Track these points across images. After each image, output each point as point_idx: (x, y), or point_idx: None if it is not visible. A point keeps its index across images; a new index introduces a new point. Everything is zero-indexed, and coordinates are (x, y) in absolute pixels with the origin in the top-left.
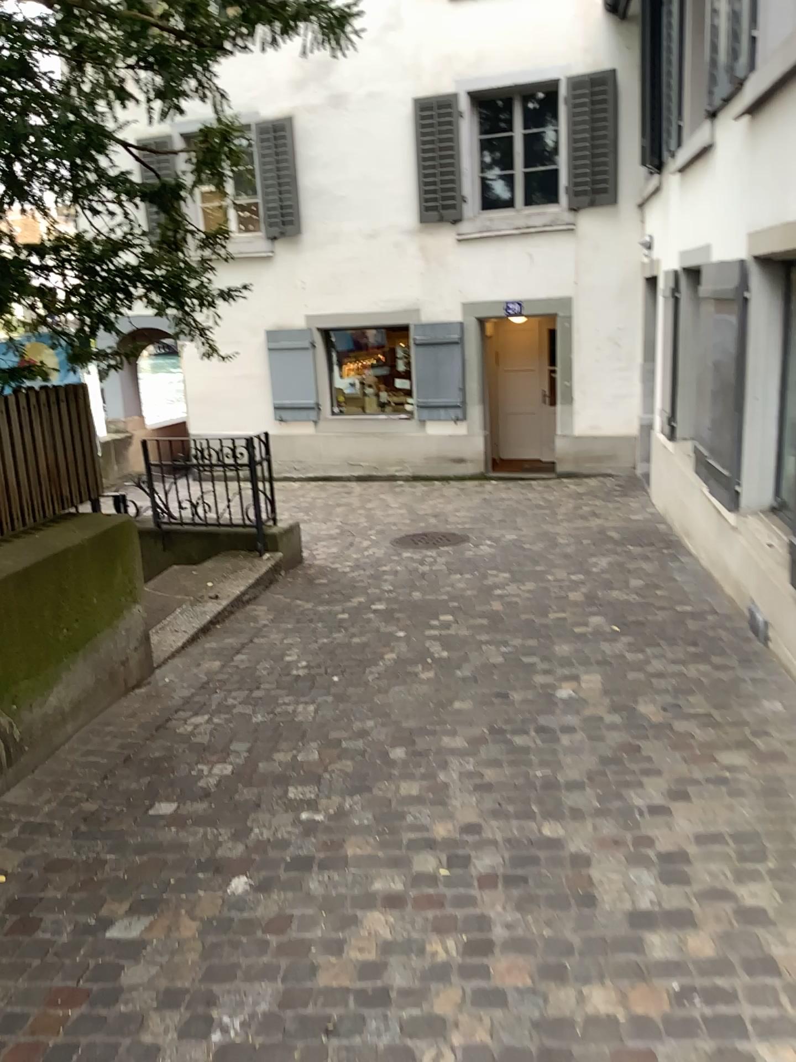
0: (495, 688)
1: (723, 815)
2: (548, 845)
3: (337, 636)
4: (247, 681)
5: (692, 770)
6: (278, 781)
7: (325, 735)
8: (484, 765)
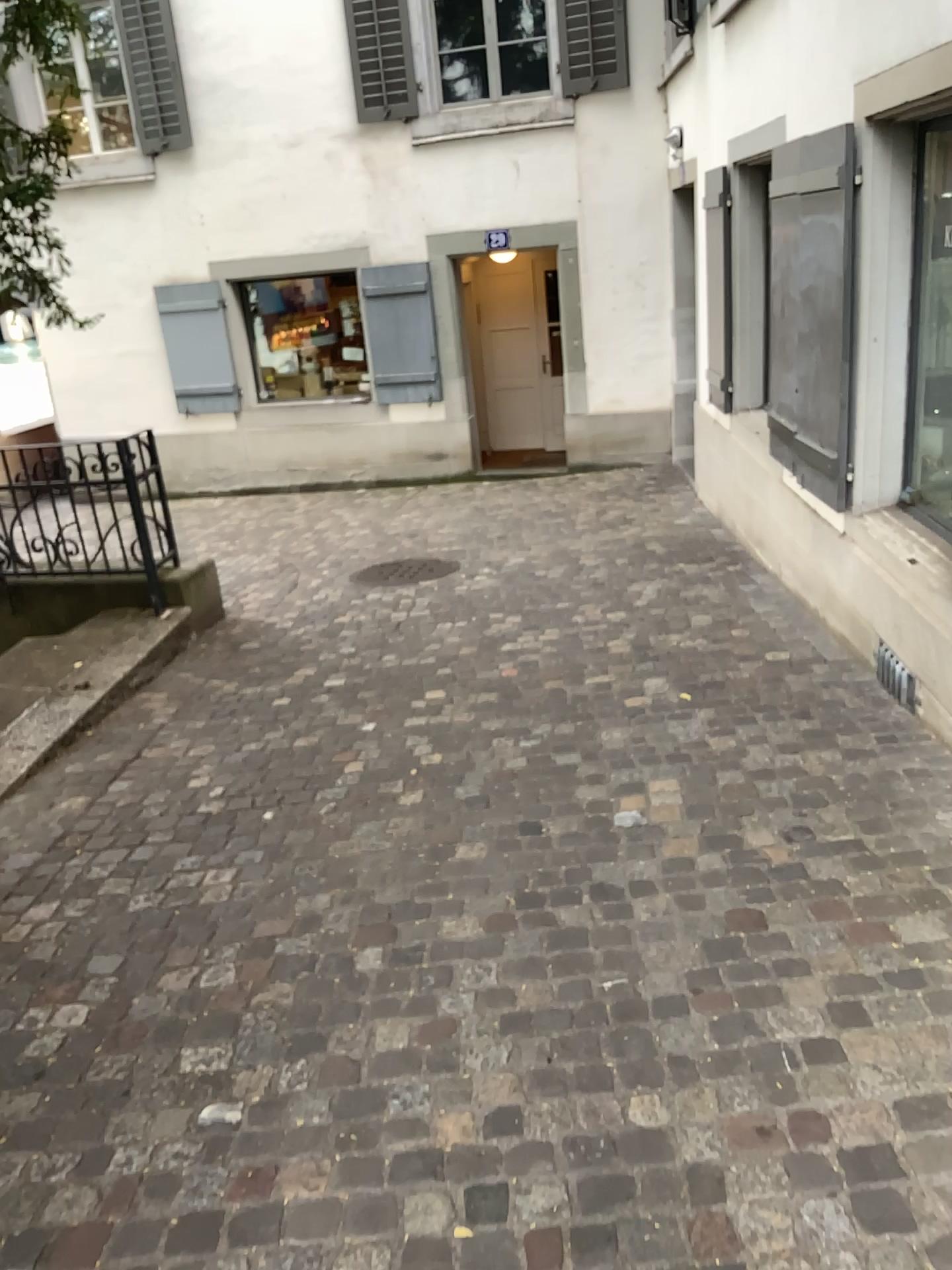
0: (516, 814)
1: (934, 1056)
2: (645, 1152)
3: (272, 736)
4: (126, 829)
5: (858, 959)
6: (163, 1037)
7: (248, 929)
8: (513, 973)
